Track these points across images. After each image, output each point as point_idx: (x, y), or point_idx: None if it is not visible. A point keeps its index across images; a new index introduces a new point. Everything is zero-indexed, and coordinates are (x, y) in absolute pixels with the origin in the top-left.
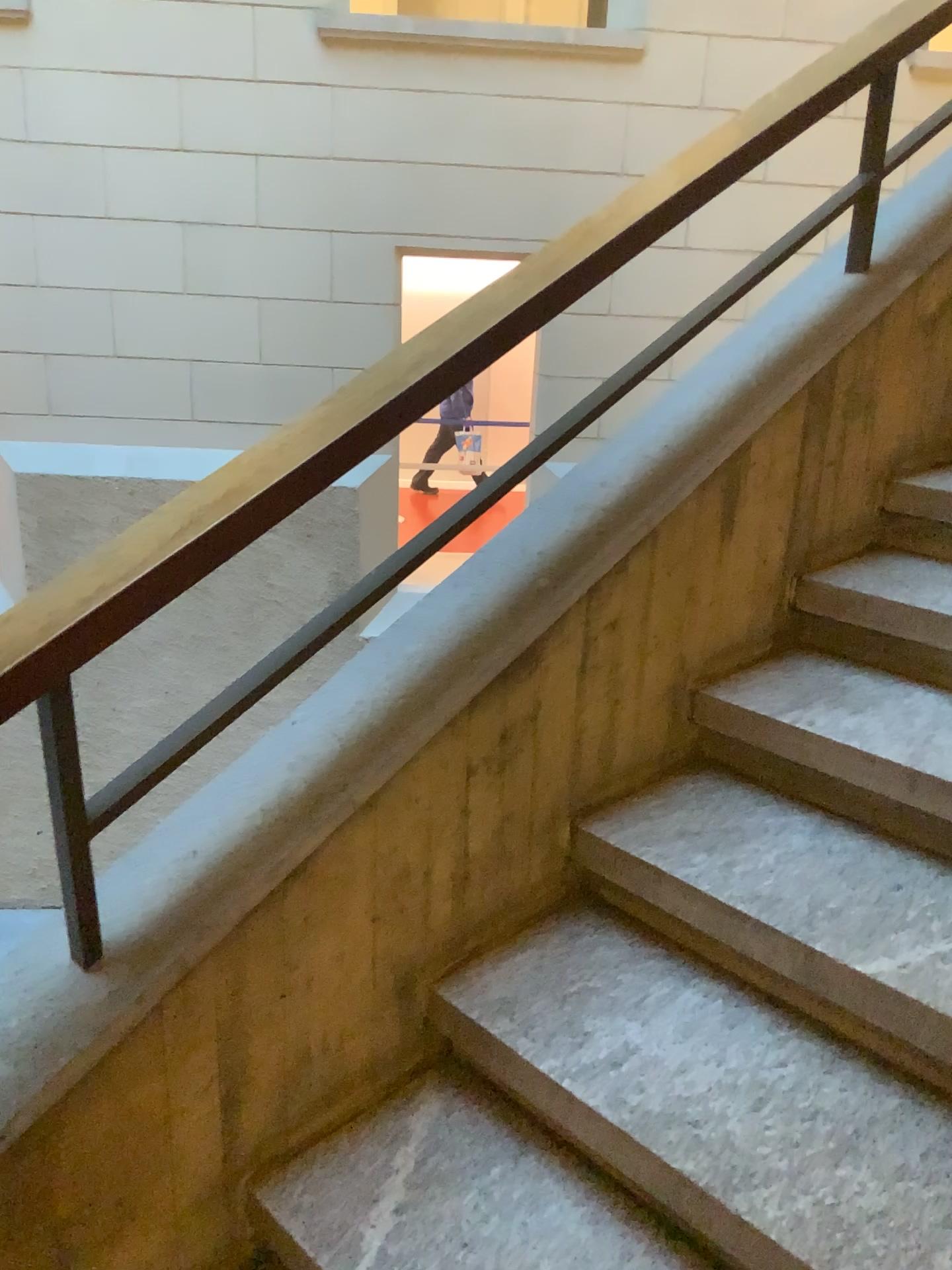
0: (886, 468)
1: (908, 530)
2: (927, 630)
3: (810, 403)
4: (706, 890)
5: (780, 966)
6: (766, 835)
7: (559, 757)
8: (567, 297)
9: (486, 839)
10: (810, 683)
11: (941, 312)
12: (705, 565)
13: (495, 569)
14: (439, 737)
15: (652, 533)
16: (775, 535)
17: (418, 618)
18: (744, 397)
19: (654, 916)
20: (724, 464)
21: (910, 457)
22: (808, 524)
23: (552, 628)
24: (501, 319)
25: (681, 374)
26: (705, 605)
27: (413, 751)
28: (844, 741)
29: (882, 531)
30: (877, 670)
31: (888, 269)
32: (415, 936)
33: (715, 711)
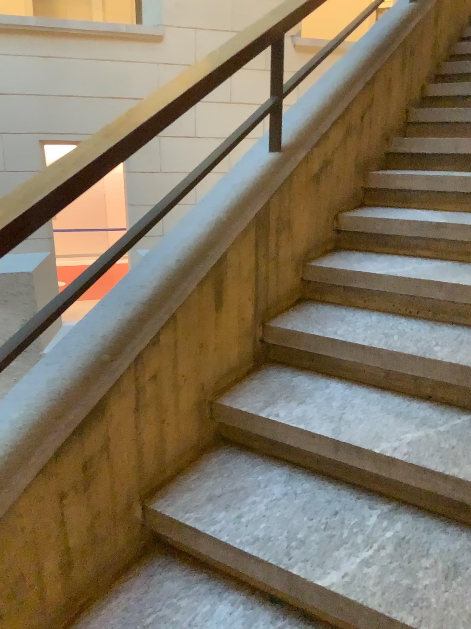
0: (303, 257)
1: (317, 290)
2: (333, 350)
3: (257, 228)
4: (225, 541)
5: (273, 585)
6: (258, 490)
7: (126, 468)
8: (94, 179)
9: (81, 534)
10: (274, 388)
11: (321, 171)
12: (207, 329)
13: (72, 352)
14: (34, 483)
15: (170, 318)
16: (246, 304)
17: (21, 393)
18: (219, 228)
19: (197, 556)
20: (211, 269)
21: (314, 250)
22: (264, 294)
23: (109, 391)
24: (47, 197)
25: (183, 215)
26: (210, 352)
27: (14, 498)
28: (296, 427)
29: (304, 291)
30: (310, 374)
31: (291, 149)
32: (34, 616)
33: (223, 413)
